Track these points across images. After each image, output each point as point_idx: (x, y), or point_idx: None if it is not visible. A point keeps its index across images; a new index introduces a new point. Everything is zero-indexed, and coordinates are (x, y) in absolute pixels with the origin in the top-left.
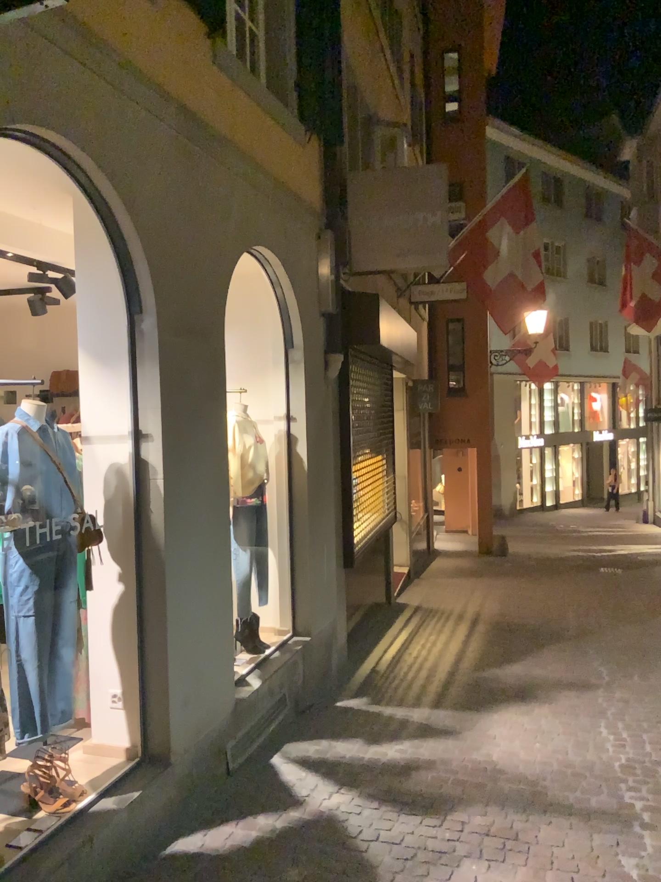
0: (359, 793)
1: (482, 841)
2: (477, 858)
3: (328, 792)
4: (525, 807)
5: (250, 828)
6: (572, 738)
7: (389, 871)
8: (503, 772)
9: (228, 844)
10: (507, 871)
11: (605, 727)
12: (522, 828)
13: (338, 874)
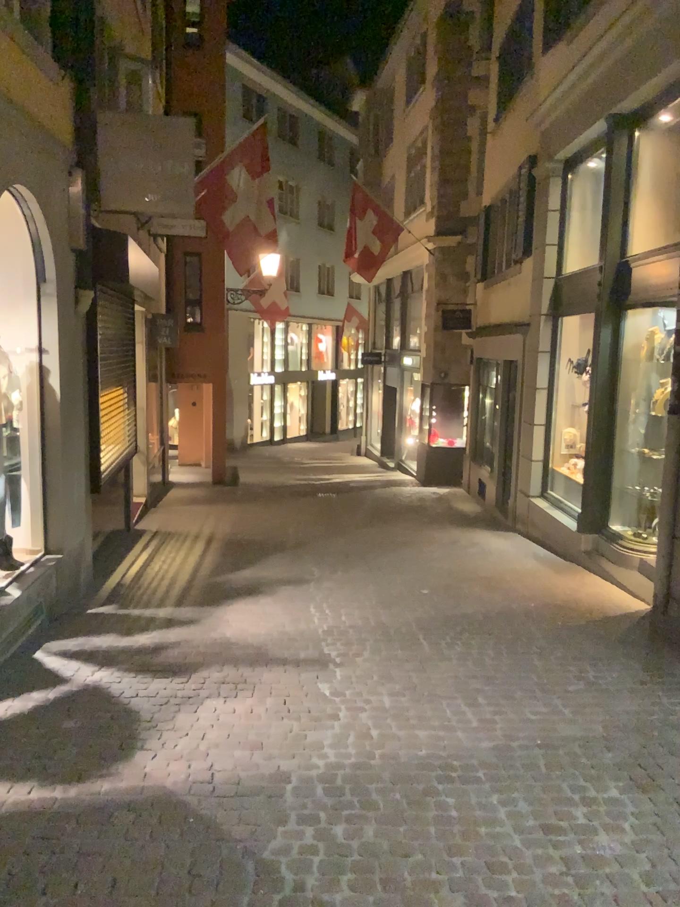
0: (119, 667)
1: (221, 685)
2: (218, 695)
3: (92, 669)
4: (253, 662)
5: (29, 698)
6: (289, 617)
7: (151, 710)
8: (236, 643)
9: (12, 710)
10: (240, 700)
11: (314, 608)
12: (250, 675)
13: (110, 717)
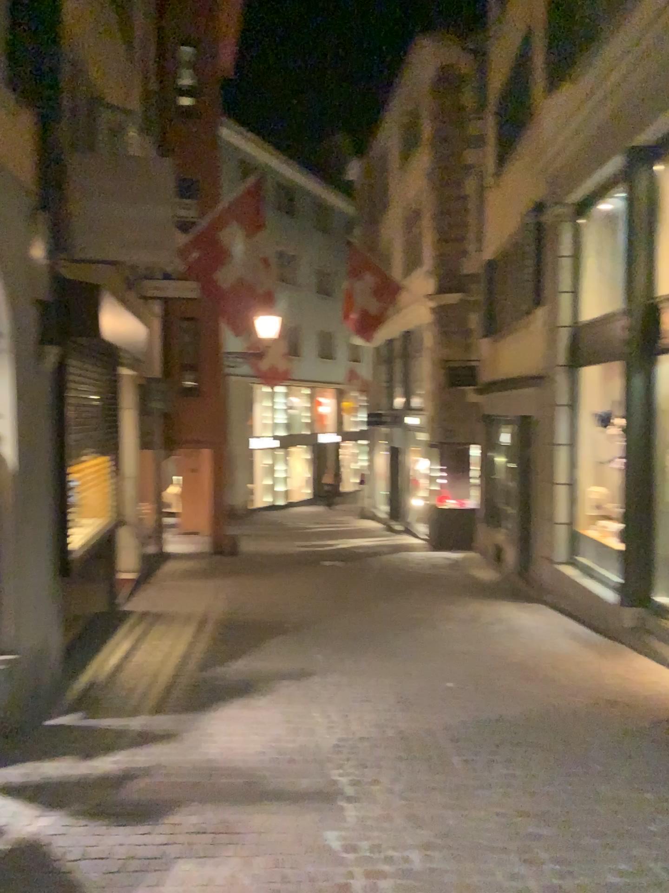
0: (69, 812)
1: (197, 839)
2: (191, 857)
3: (34, 817)
4: (242, 798)
5: None
6: (288, 726)
7: (98, 888)
8: (222, 768)
9: None
10: (220, 864)
11: (318, 711)
12: (237, 819)
13: None
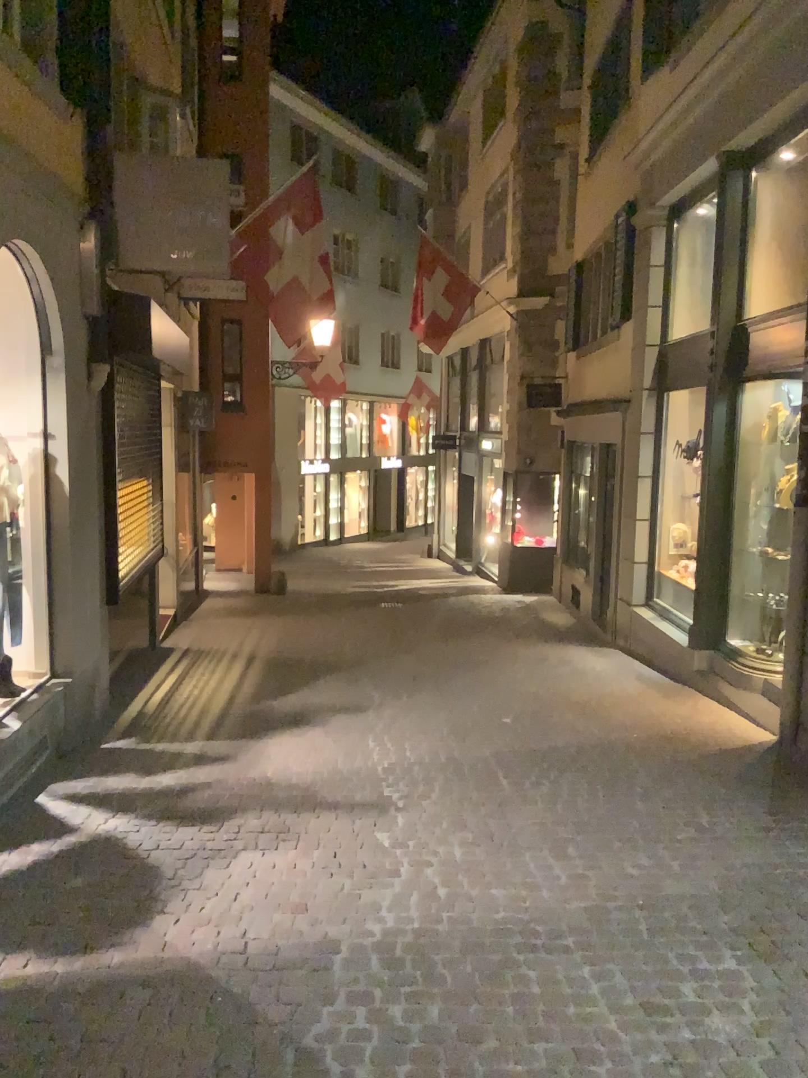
0: (137, 814)
1: (258, 836)
2: (254, 849)
3: (105, 818)
4: (298, 808)
5: (28, 854)
6: (342, 753)
7: (172, 868)
8: (278, 784)
9: (6, 868)
10: (280, 854)
11: (372, 741)
12: (294, 823)
13: (124, 876)
